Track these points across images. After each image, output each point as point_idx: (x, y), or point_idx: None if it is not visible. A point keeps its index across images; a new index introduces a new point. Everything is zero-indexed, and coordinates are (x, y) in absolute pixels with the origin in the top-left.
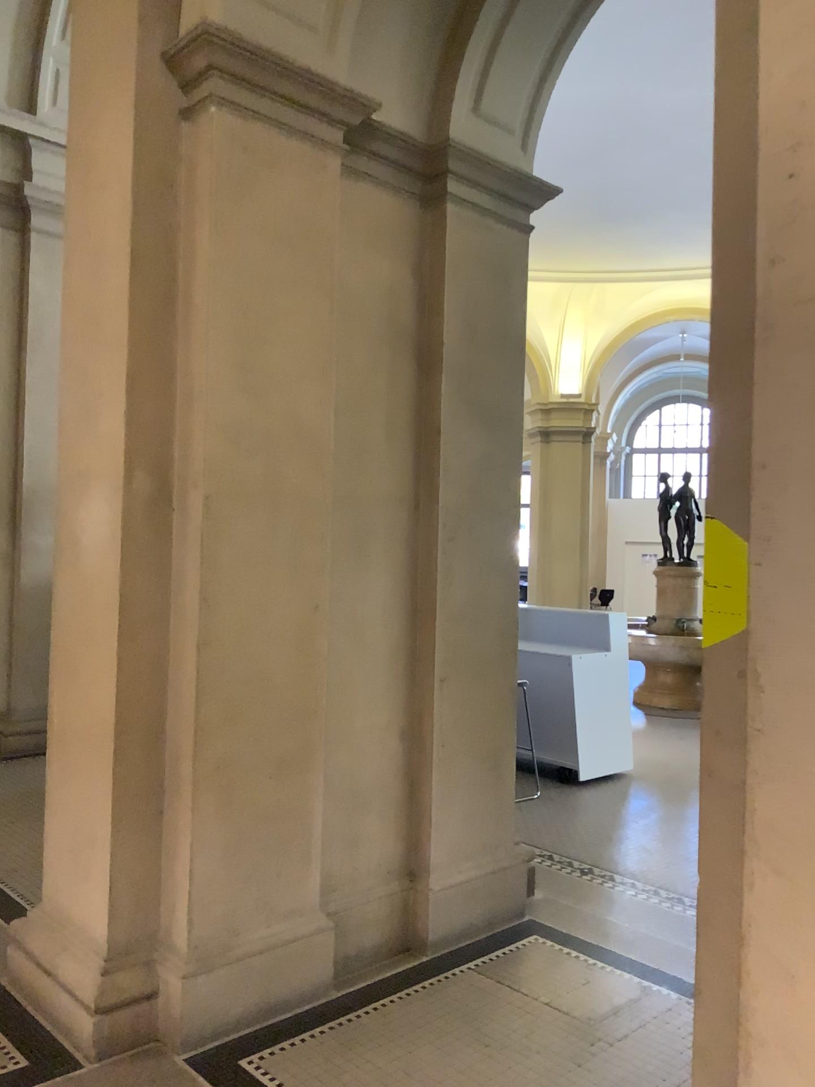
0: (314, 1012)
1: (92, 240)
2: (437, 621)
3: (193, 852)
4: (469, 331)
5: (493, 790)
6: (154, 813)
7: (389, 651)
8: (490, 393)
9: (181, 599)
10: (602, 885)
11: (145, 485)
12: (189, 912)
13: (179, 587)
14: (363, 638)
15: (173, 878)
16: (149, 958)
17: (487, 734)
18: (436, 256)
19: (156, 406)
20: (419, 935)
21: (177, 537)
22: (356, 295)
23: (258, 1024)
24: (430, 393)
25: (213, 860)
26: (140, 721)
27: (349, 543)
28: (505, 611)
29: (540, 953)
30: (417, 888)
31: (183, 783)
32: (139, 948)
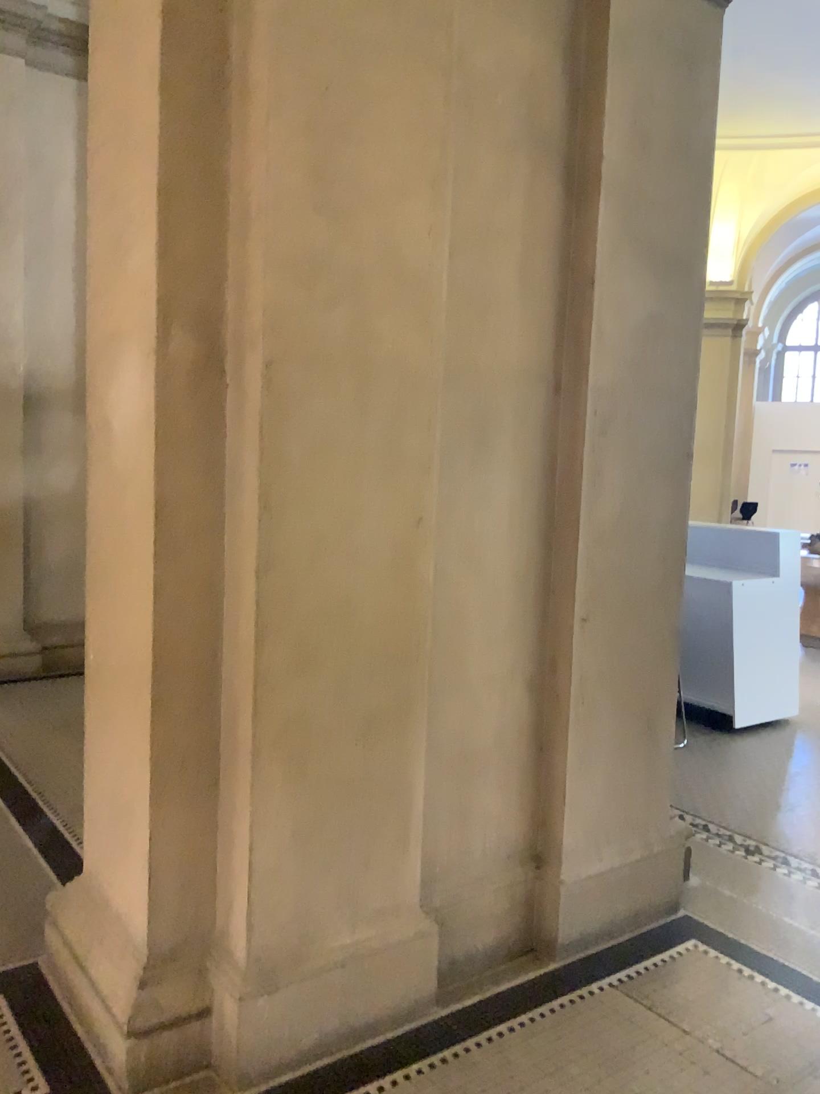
0: (411, 1041)
1: (117, 6)
2: (581, 542)
3: (252, 838)
4: (637, 145)
5: (645, 758)
6: (206, 785)
7: (516, 579)
8: (663, 233)
9: (237, 506)
10: (775, 873)
11: (190, 350)
12: (248, 916)
13: (235, 491)
14: (482, 562)
15: (229, 869)
16: (199, 966)
17: (641, 688)
18: (594, 37)
19: (201, 239)
20: (547, 936)
21: (231, 423)
22: (482, 88)
23: (337, 1057)
24: (580, 233)
25: (279, 852)
26: (187, 666)
27: (466, 436)
28: (670, 529)
29: (703, 969)
30: (545, 879)
31: (241, 750)
32: (187, 953)
